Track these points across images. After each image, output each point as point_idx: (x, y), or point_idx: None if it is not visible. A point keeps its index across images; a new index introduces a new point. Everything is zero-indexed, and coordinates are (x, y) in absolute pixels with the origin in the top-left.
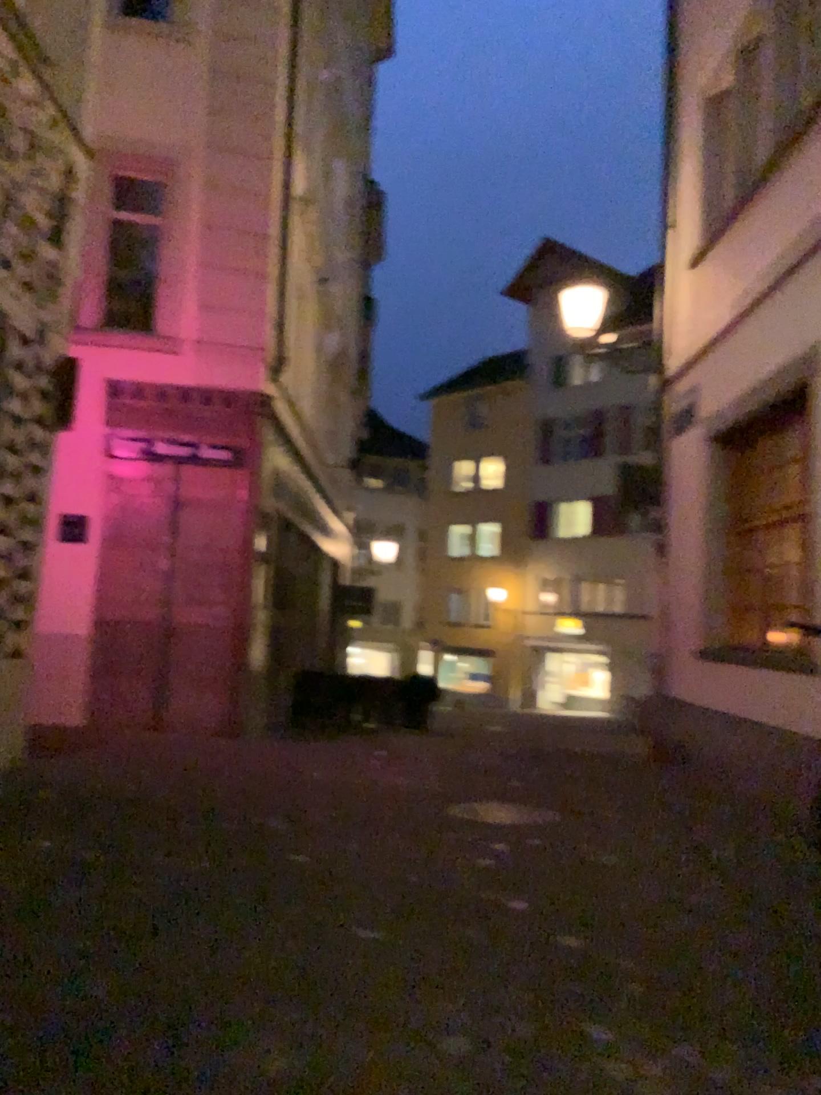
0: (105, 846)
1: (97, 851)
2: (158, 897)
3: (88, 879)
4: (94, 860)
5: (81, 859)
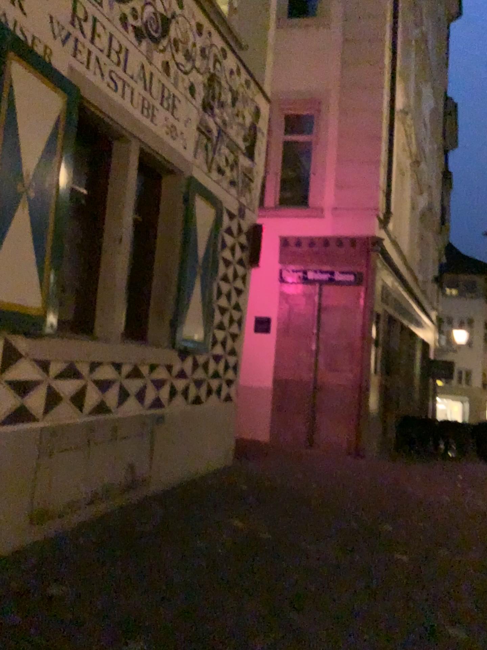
0: (273, 531)
1: (267, 534)
2: (303, 577)
3: (259, 555)
4: (265, 541)
5: (257, 539)
